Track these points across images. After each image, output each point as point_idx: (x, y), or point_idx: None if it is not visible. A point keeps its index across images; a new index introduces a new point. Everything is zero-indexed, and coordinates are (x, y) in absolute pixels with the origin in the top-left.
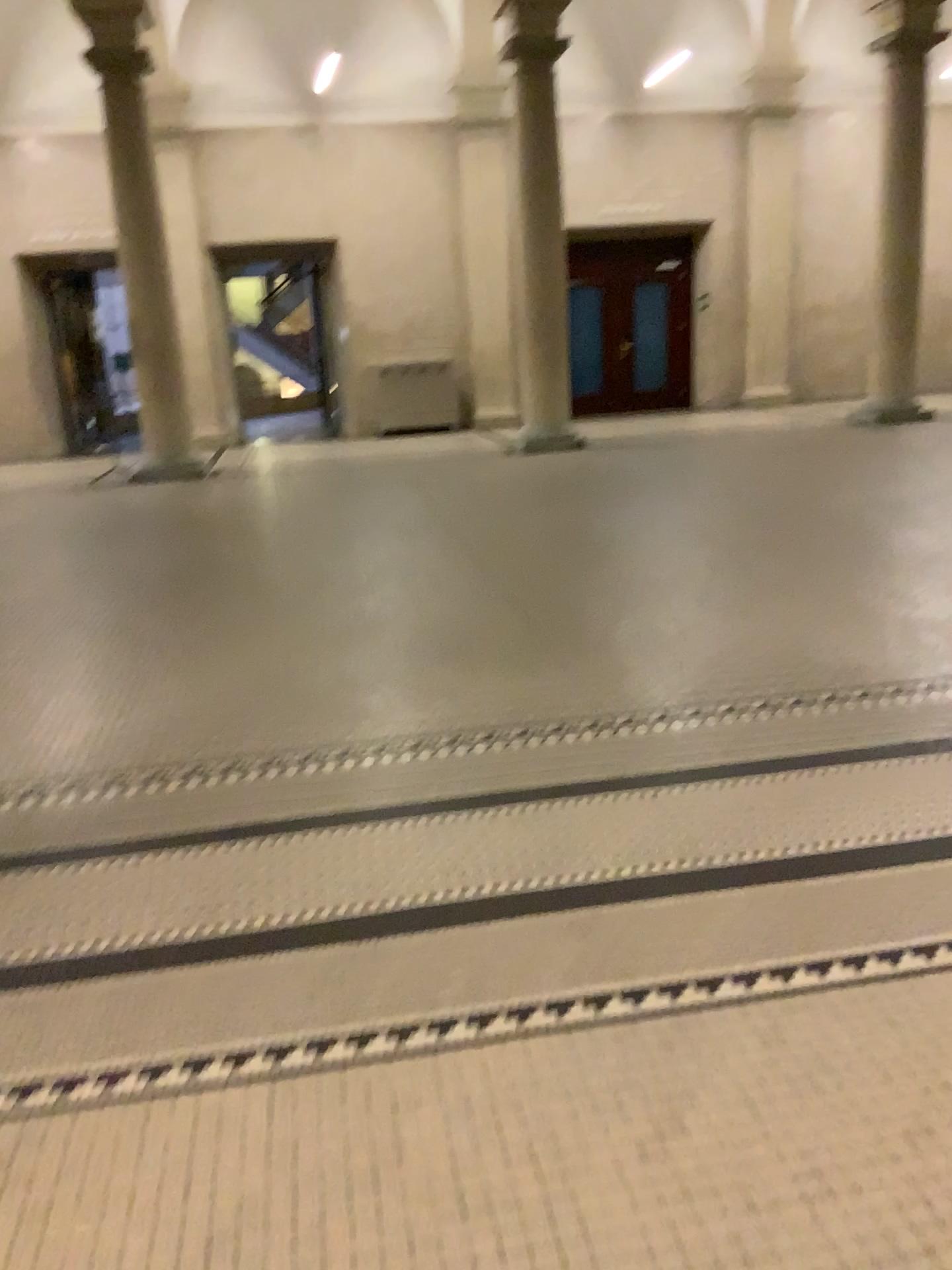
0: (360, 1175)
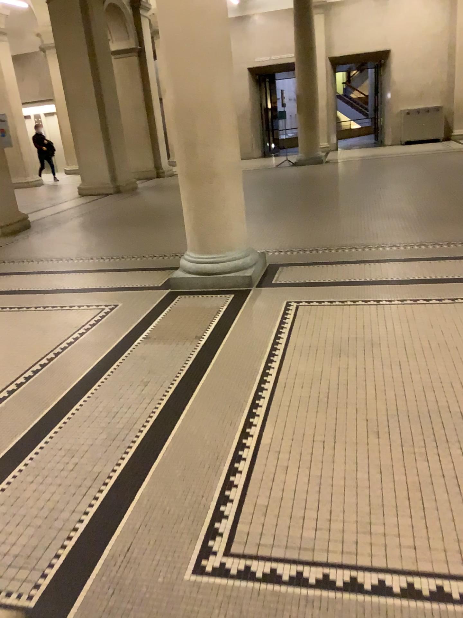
0: (404, 317)
